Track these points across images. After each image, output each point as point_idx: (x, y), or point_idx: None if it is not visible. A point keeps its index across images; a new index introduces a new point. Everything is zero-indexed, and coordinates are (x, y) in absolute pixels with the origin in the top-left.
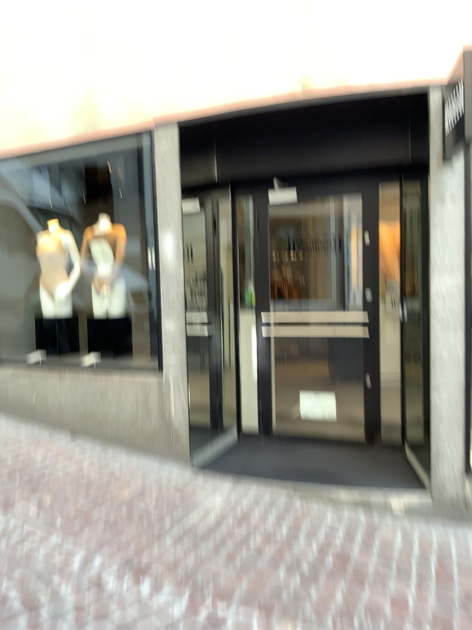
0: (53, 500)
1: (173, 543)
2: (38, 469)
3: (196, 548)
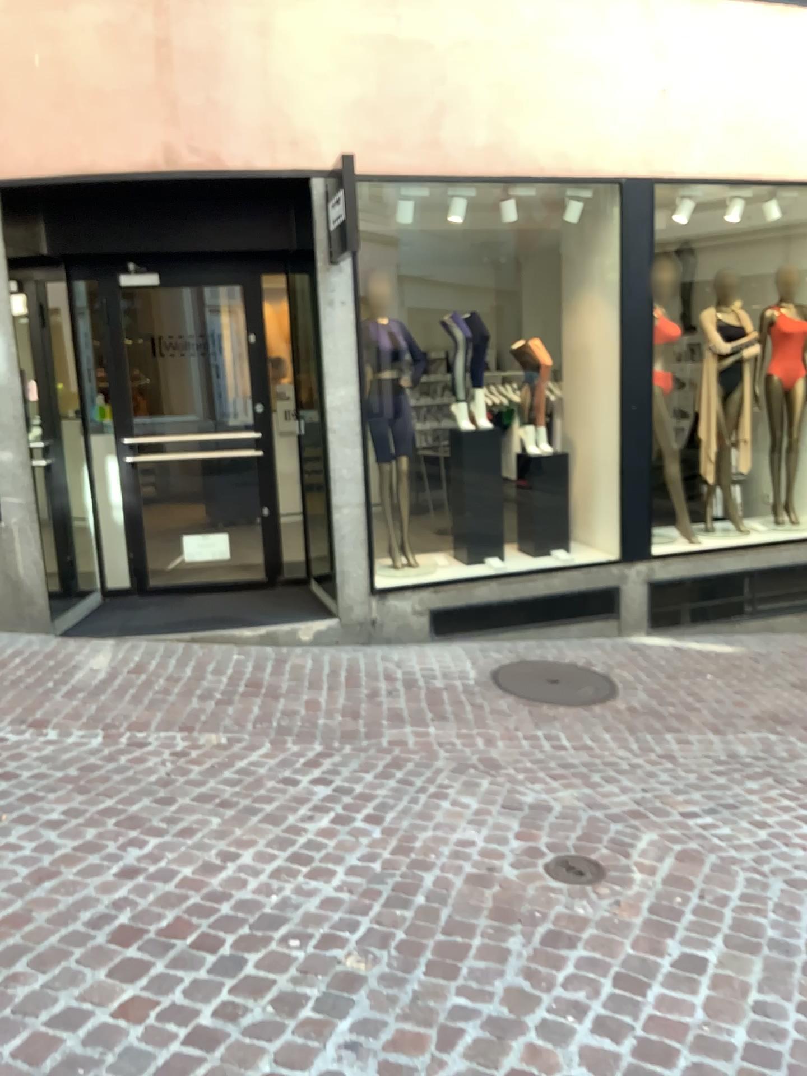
0: None
1: (67, 699)
2: None
3: (96, 699)
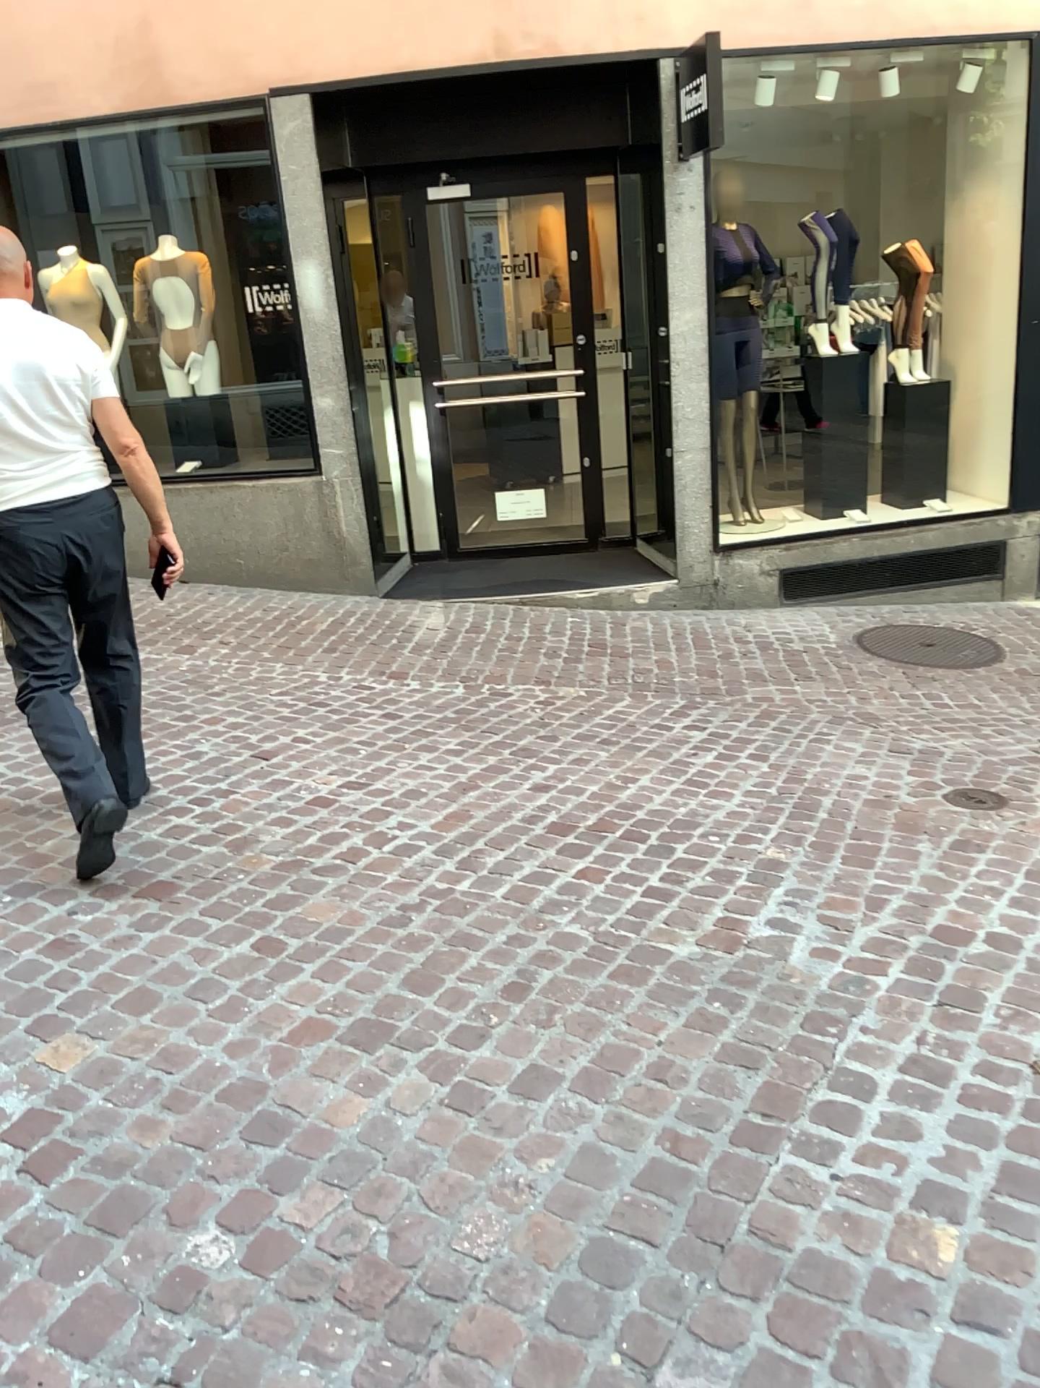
0: (239, 641)
1: (415, 655)
2: (178, 621)
3: (443, 655)
